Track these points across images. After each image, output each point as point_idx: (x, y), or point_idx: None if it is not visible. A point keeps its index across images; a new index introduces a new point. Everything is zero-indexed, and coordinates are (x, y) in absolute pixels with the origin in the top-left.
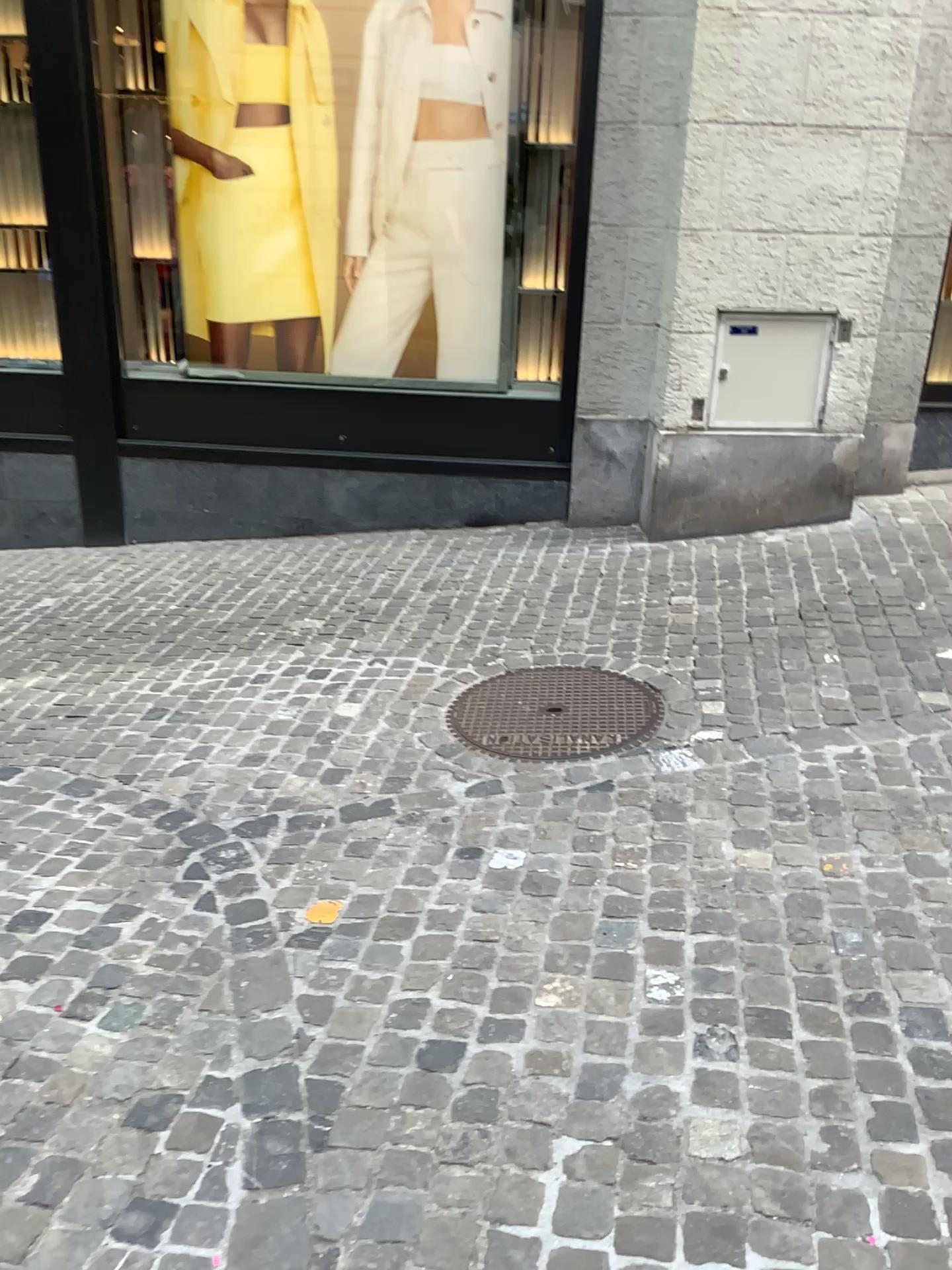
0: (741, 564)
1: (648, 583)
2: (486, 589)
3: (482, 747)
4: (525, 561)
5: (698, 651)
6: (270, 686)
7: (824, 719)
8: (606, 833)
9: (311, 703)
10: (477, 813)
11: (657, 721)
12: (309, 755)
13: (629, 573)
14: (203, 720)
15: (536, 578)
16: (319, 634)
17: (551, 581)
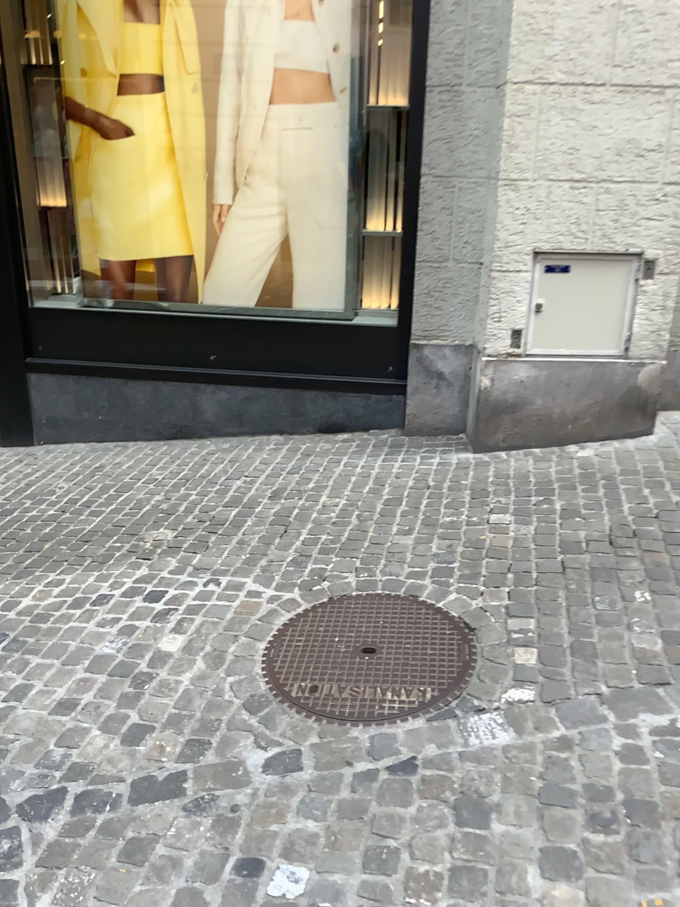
0: (554, 482)
1: (469, 499)
2: (324, 501)
3: (288, 703)
4: (362, 472)
5: (511, 583)
6: (106, 611)
7: (638, 682)
8: (400, 845)
9: (137, 634)
10: (268, 802)
11: (467, 675)
12: (117, 705)
13: (452, 488)
14: (32, 653)
15: (369, 490)
16: (167, 548)
17: (382, 494)
